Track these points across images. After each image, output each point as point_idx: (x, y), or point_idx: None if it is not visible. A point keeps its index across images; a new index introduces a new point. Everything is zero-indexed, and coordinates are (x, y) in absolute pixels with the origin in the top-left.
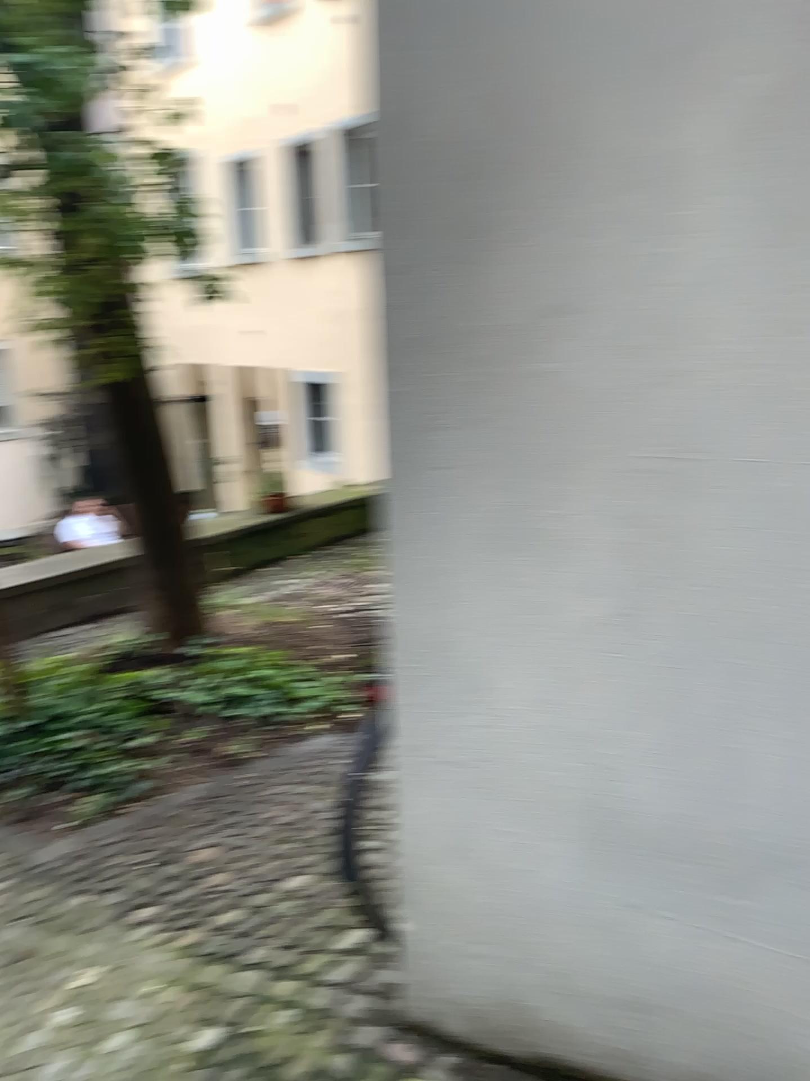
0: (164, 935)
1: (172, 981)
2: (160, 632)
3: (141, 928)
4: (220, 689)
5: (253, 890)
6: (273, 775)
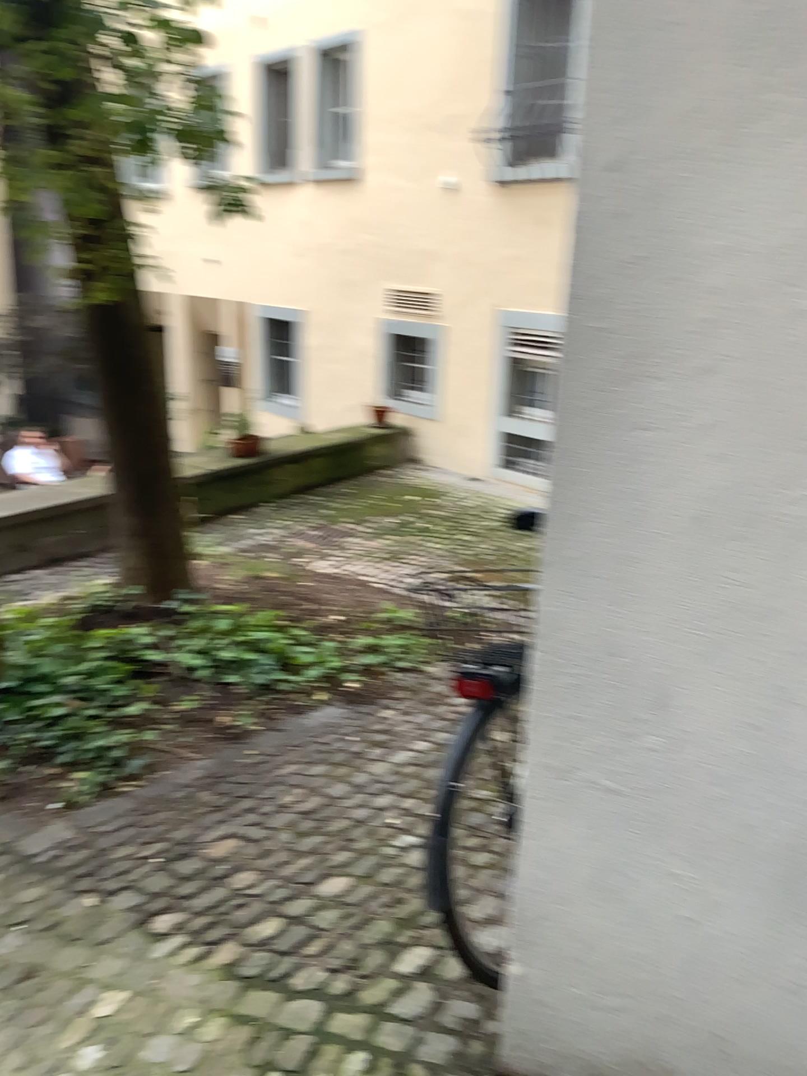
0: (193, 951)
1: (214, 1012)
2: (138, 585)
3: (164, 940)
4: (209, 650)
5: (288, 895)
6: (282, 752)
